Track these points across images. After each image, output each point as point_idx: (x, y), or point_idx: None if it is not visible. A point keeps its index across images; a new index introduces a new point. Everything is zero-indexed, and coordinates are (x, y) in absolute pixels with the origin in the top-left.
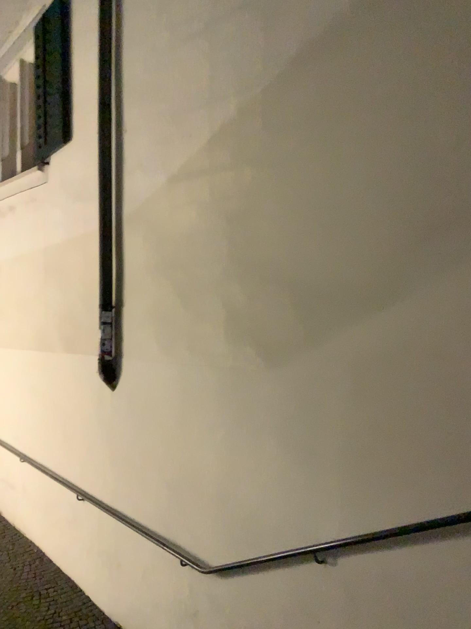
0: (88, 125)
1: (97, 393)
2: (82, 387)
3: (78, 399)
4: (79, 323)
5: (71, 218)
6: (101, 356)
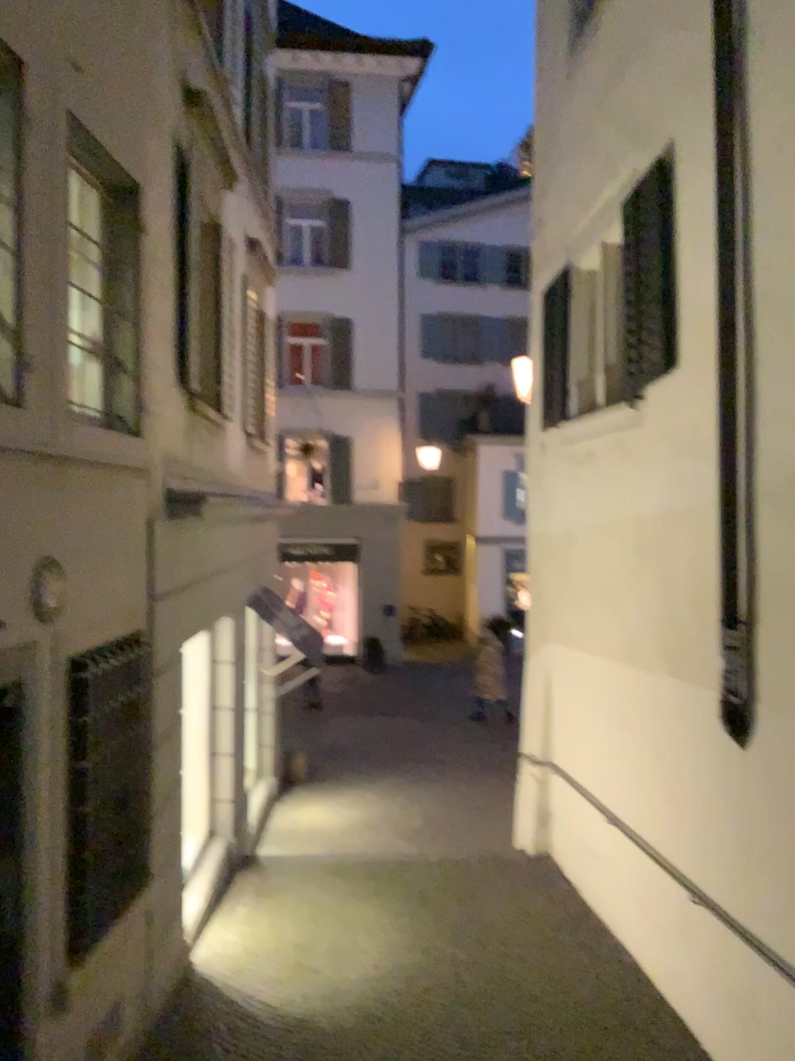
0: (697, 345)
1: (715, 748)
2: (693, 734)
3: (688, 752)
4: (688, 637)
5: (675, 481)
6: (722, 697)
